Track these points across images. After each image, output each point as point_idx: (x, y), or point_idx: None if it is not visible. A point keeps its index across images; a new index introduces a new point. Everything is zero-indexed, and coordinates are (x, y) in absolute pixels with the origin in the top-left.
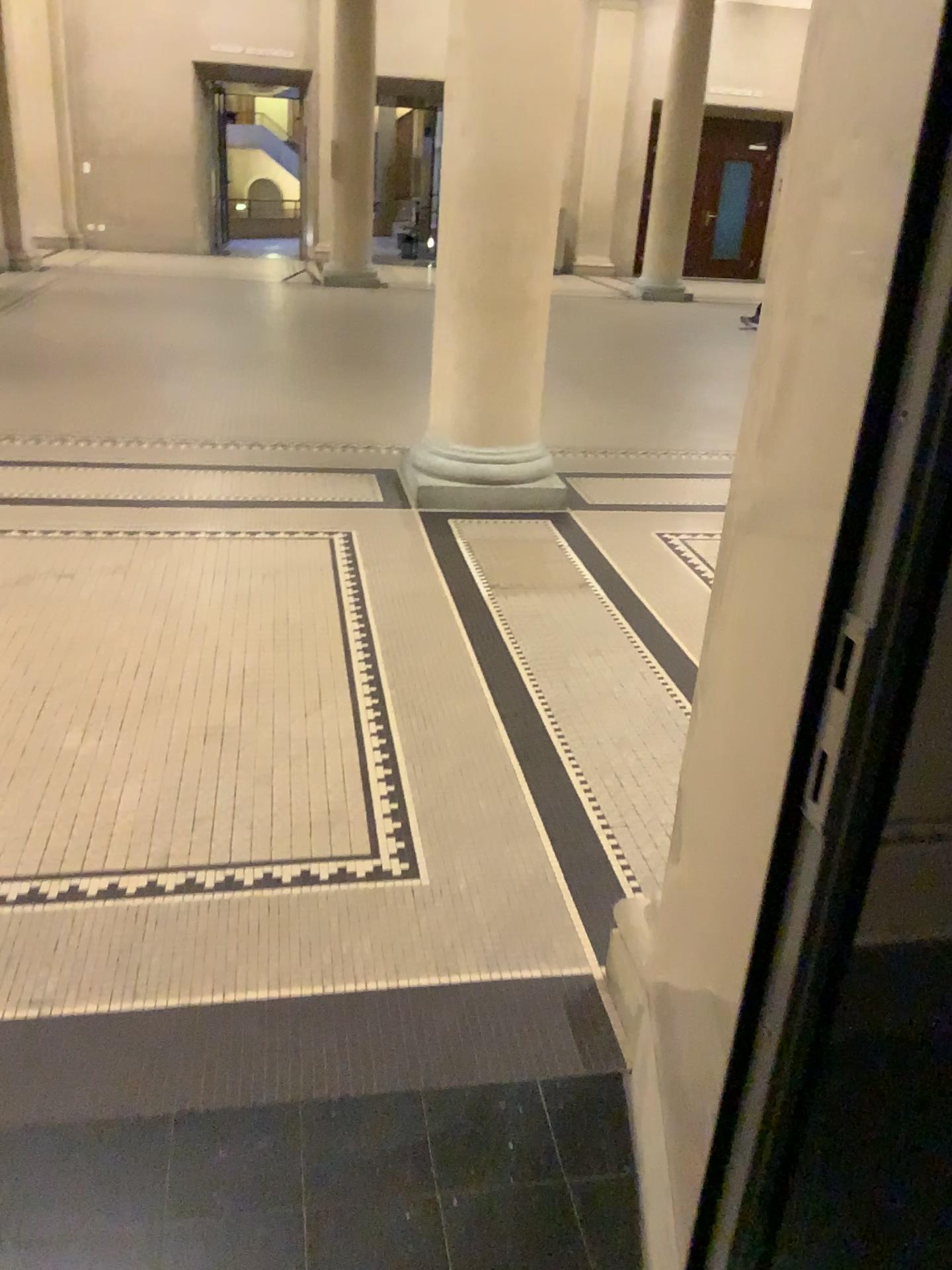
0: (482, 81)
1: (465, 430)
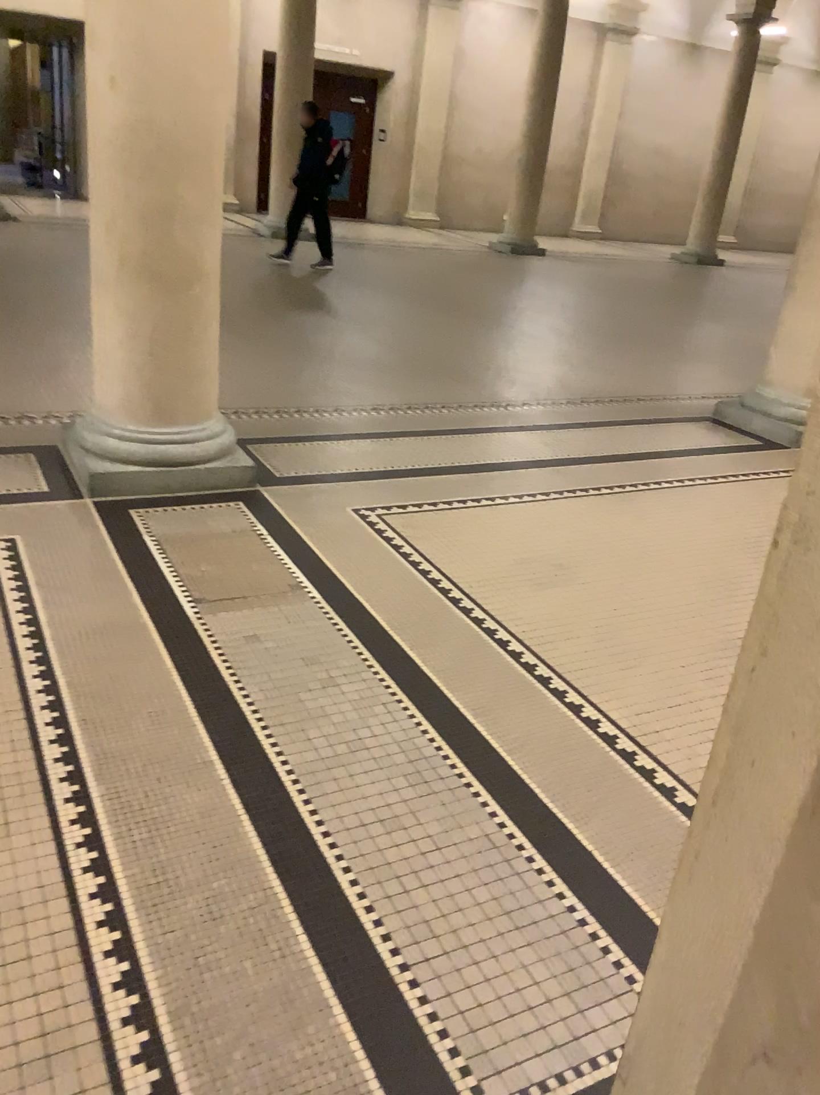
0: (139, 29)
1: (144, 409)
